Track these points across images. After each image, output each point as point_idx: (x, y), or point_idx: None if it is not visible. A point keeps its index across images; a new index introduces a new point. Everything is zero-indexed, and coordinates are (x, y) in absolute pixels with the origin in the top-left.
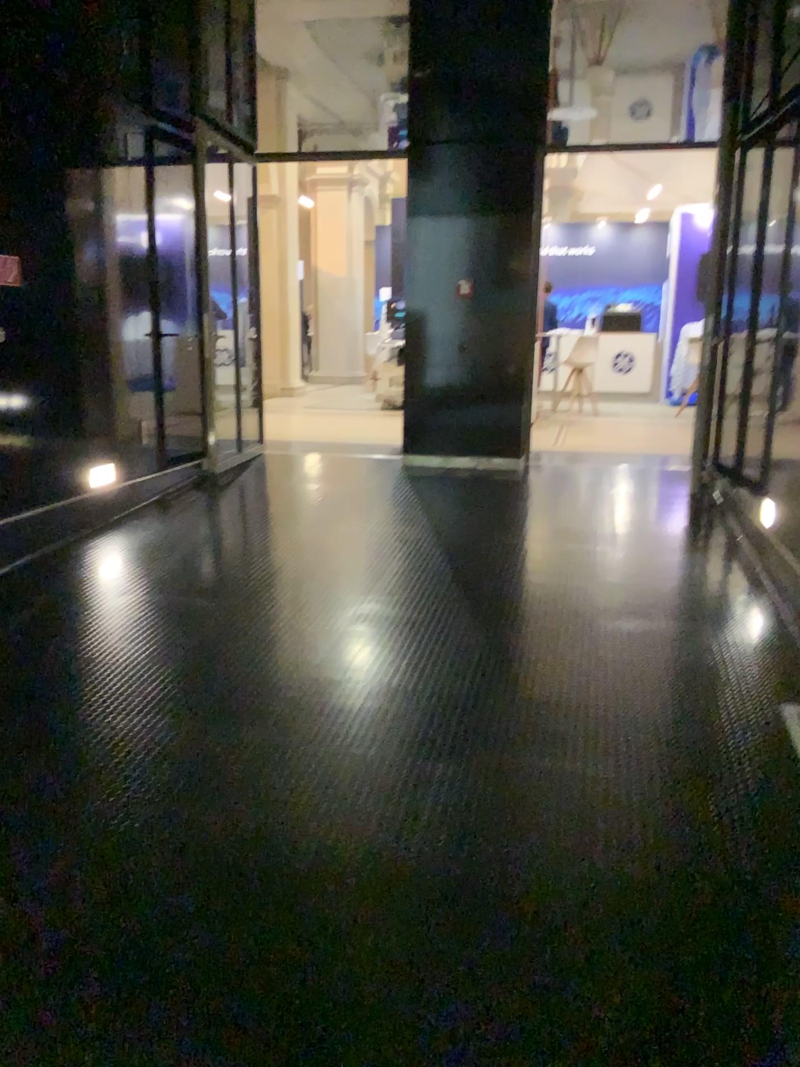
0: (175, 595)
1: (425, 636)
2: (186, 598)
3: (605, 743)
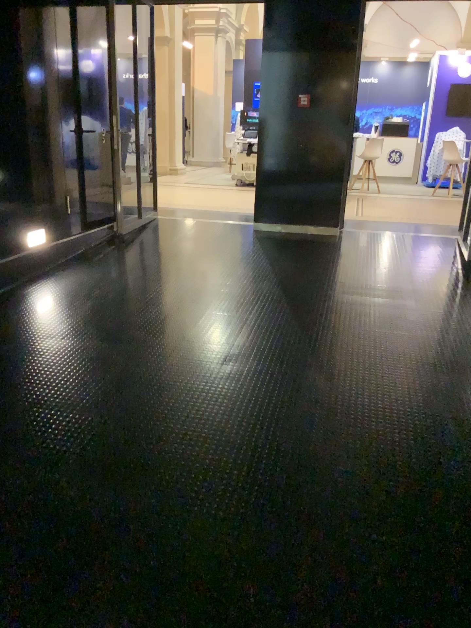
0: (92, 343)
1: (289, 388)
2: (100, 346)
3: (467, 528)
